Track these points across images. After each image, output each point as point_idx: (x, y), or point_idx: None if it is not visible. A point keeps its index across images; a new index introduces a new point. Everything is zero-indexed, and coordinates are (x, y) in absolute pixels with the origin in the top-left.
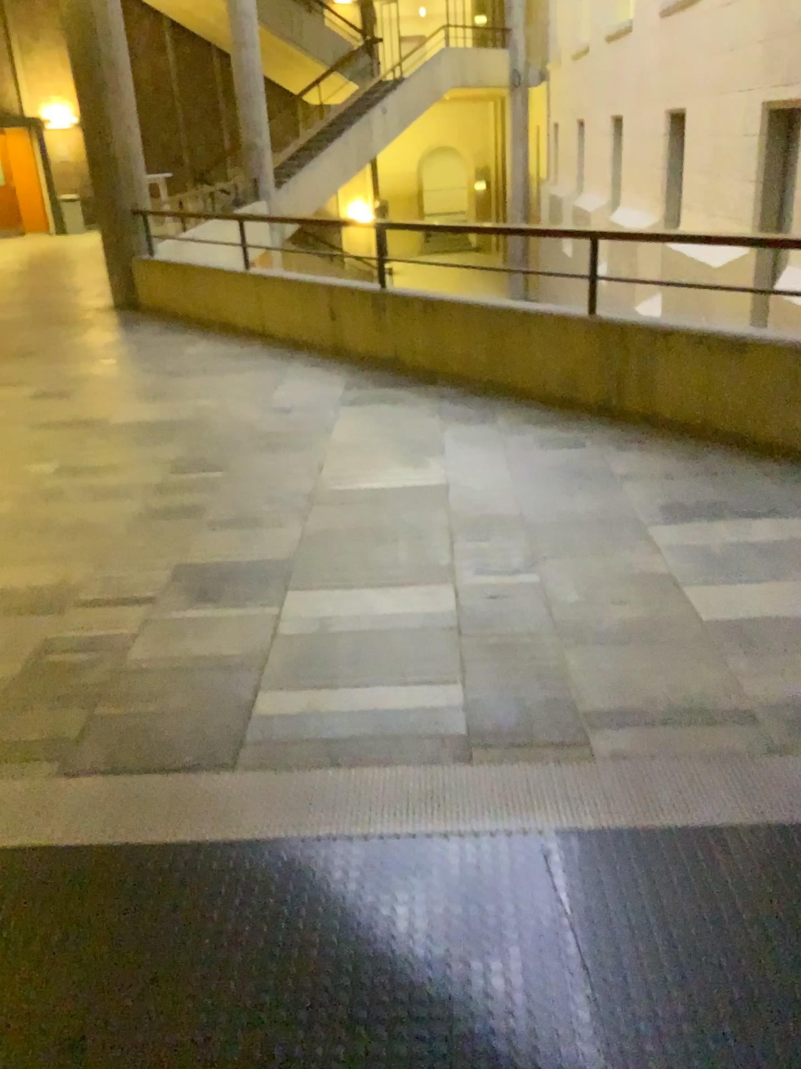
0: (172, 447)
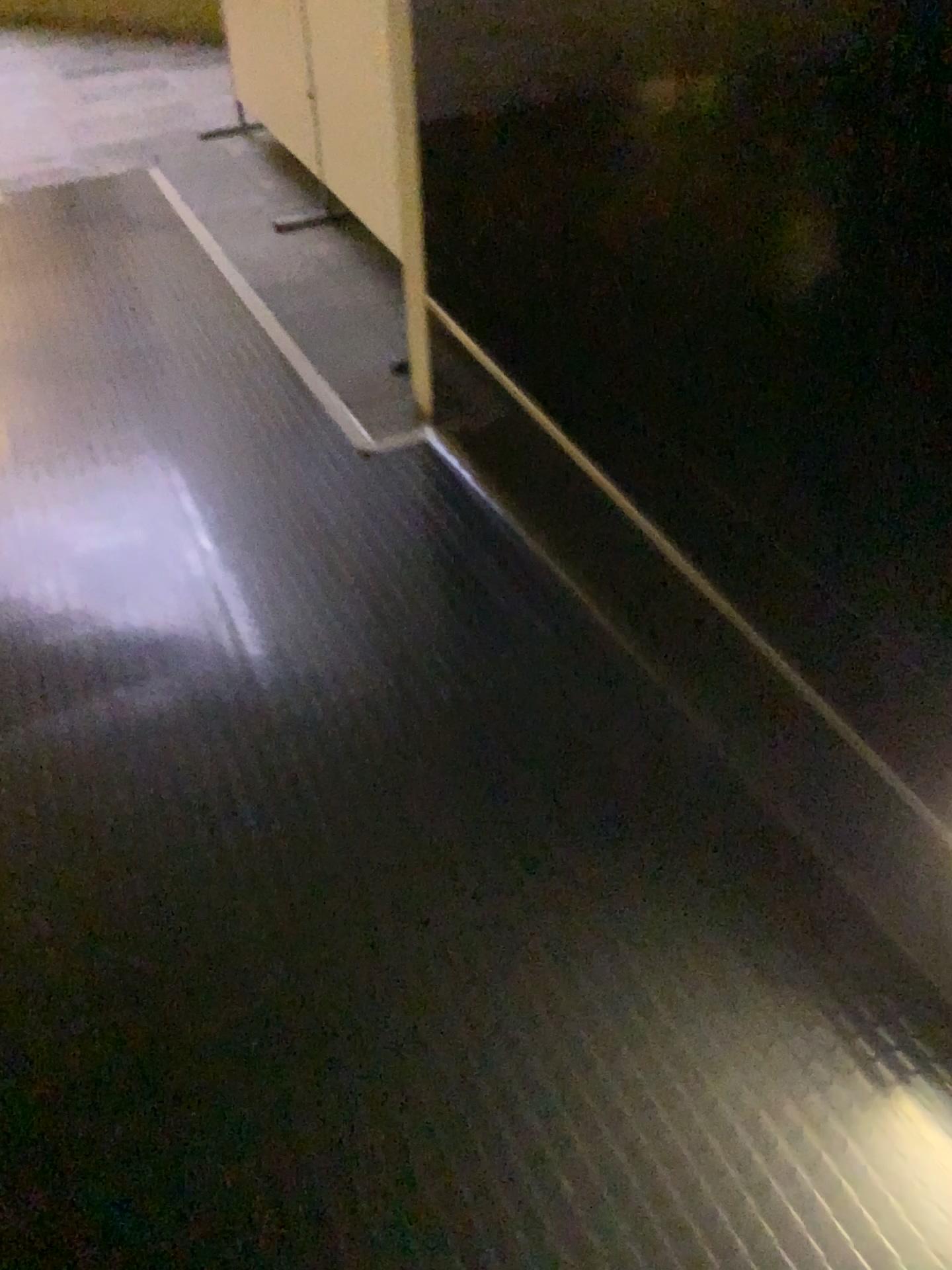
0: None
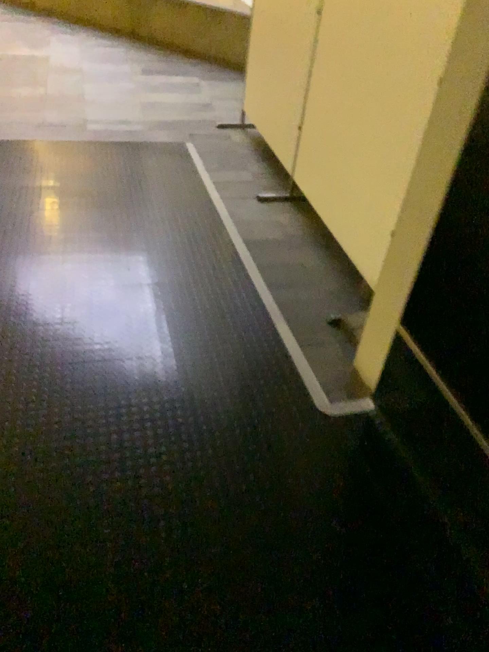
0: None
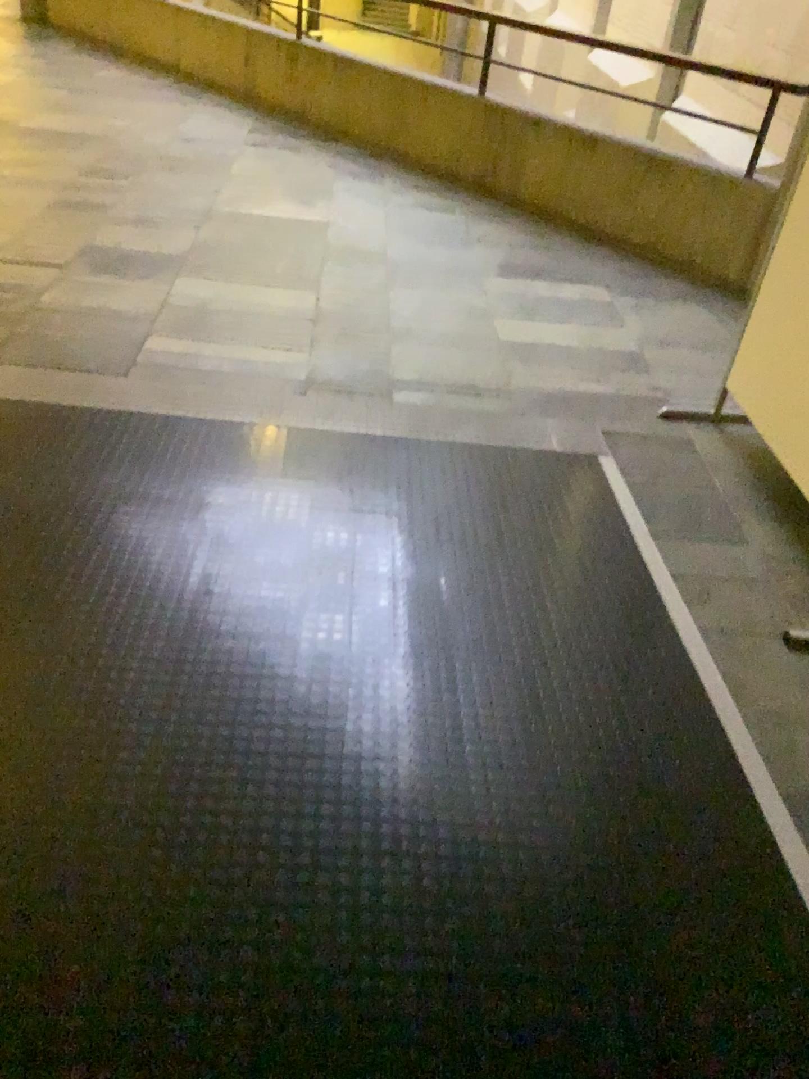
0: (82, 152)
